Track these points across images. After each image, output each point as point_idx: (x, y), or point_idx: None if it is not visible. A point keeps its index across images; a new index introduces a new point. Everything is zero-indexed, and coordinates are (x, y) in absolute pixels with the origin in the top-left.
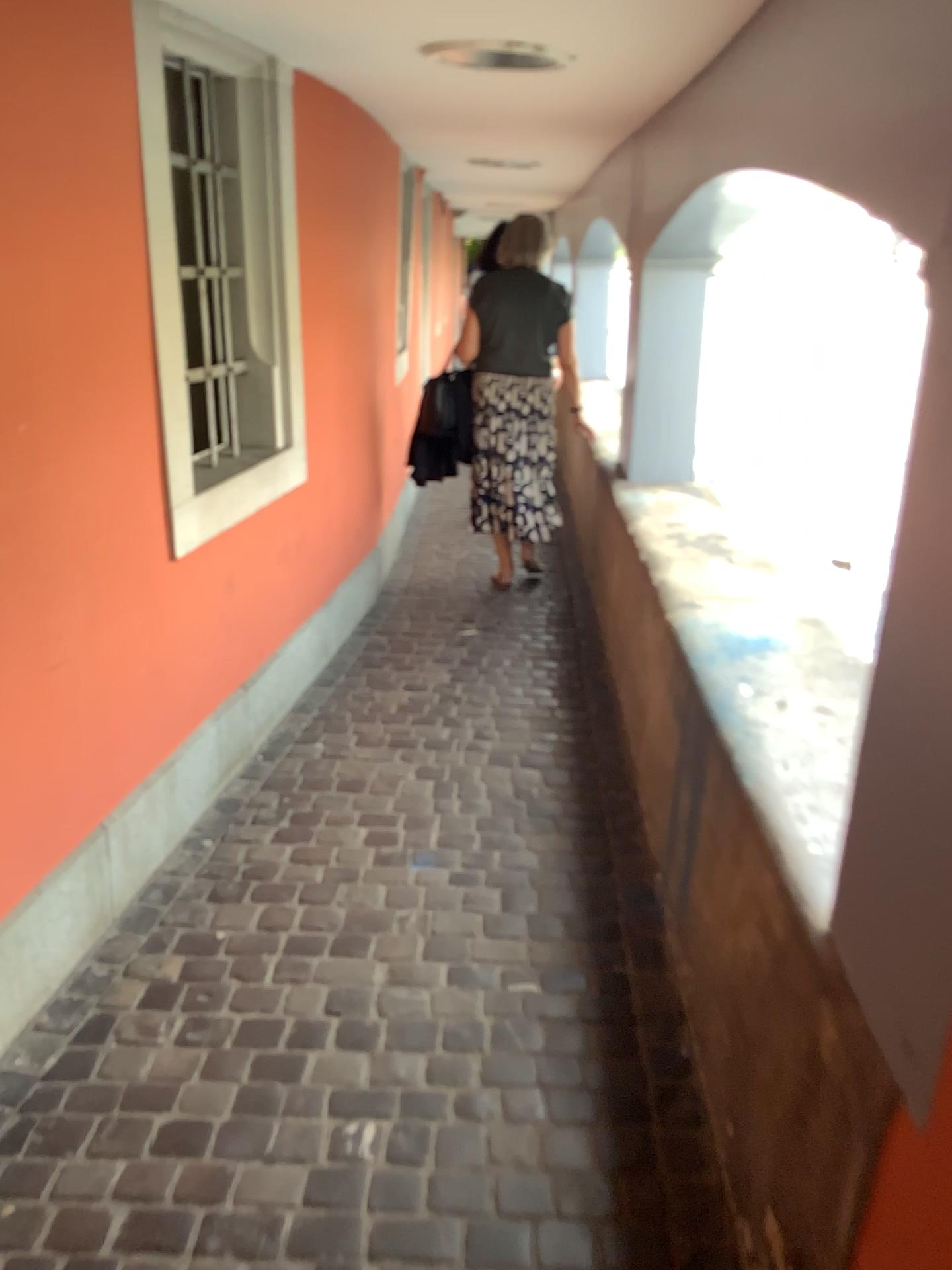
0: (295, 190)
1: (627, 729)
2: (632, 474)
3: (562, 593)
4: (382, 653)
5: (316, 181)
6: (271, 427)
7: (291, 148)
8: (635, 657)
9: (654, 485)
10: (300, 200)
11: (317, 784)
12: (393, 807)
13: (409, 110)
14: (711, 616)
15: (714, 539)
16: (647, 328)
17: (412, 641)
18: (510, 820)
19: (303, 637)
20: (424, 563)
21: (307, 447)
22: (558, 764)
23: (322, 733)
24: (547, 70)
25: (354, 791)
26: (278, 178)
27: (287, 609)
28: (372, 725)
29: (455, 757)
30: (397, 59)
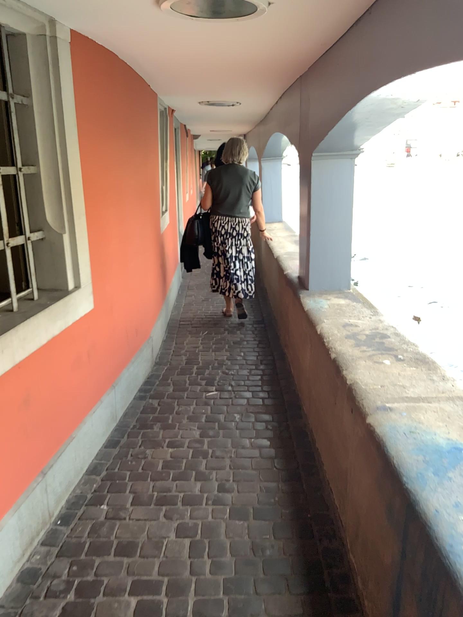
0: (74, 111)
1: (330, 487)
2: (311, 286)
3: (269, 359)
4: (154, 413)
5: (93, 107)
6: (64, 276)
7: (68, 81)
8: (333, 432)
9: (325, 293)
10: (80, 119)
11: (100, 548)
12: (158, 569)
13: (155, 61)
14: (400, 419)
15: (376, 336)
16: (316, 195)
17: (174, 402)
18: (250, 577)
19: (96, 416)
20: (182, 340)
21: (94, 286)
22: (280, 512)
23: (109, 492)
24: (248, 18)
25: (129, 553)
26: (59, 103)
27: (82, 402)
28: (145, 482)
29: (205, 509)
30: (139, 13)
